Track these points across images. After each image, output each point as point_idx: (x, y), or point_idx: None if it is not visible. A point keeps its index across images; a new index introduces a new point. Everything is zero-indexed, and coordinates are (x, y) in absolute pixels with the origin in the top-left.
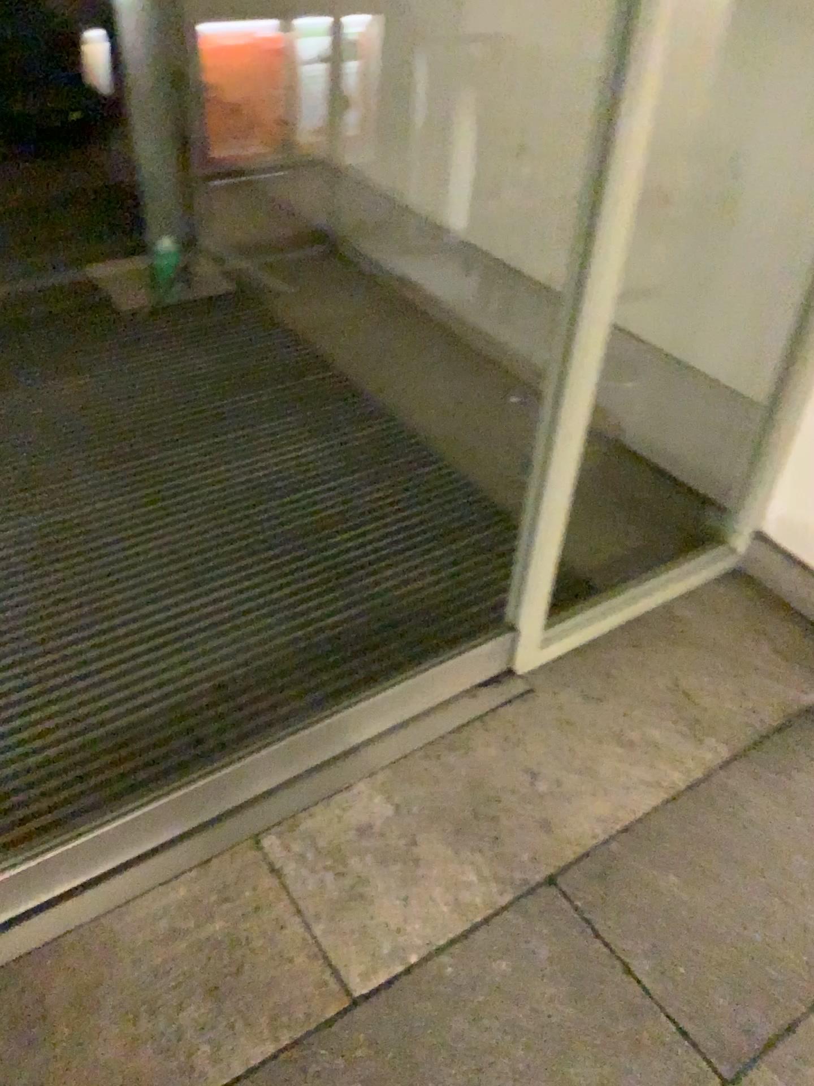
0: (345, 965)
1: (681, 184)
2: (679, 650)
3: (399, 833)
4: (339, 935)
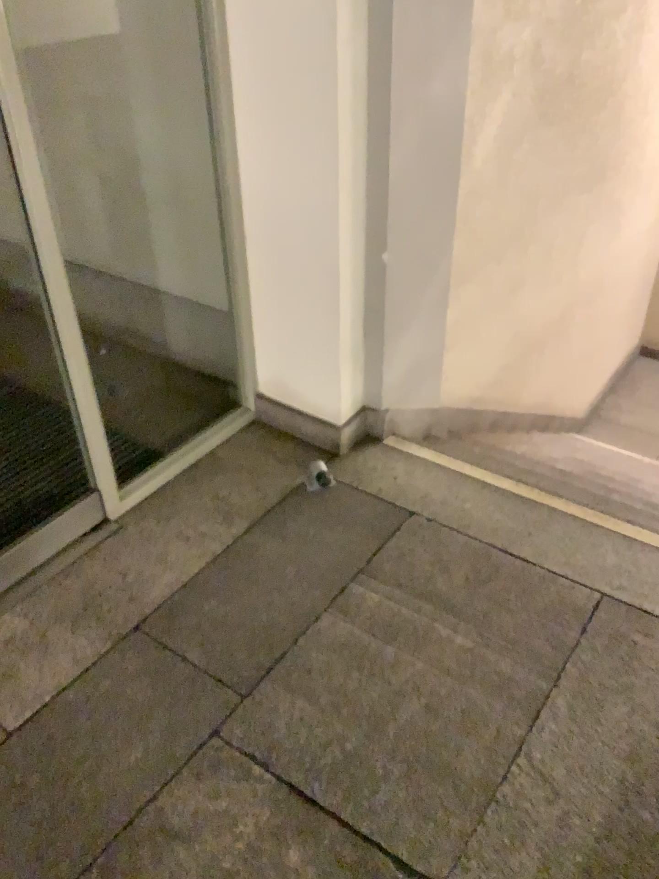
0: (6, 720)
1: (156, 187)
2: (224, 478)
3: (40, 636)
4: (1, 705)
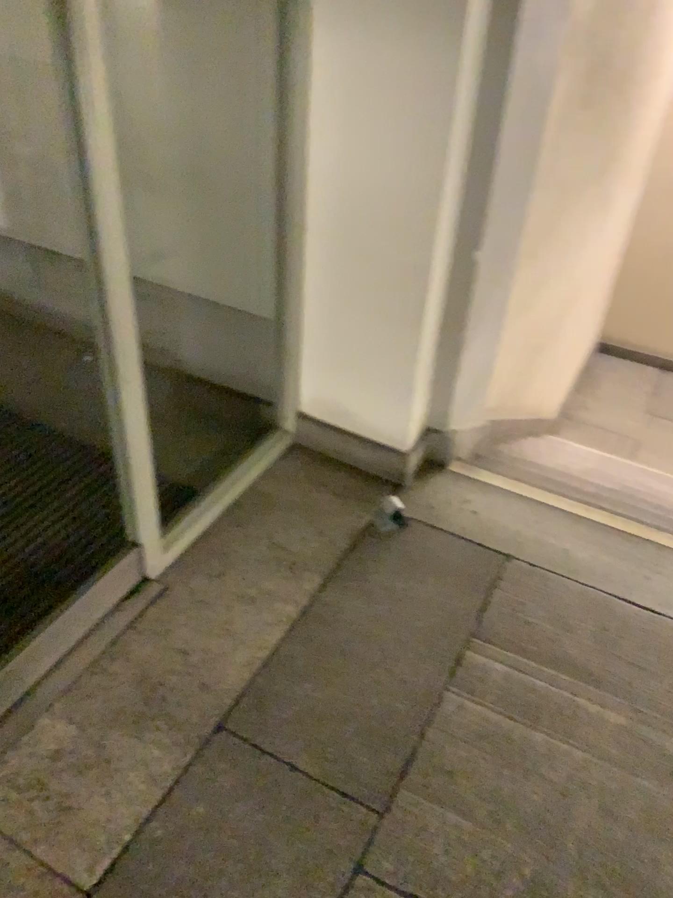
0: (70, 871)
1: (167, 163)
2: (270, 516)
3: (88, 743)
4: (58, 848)
